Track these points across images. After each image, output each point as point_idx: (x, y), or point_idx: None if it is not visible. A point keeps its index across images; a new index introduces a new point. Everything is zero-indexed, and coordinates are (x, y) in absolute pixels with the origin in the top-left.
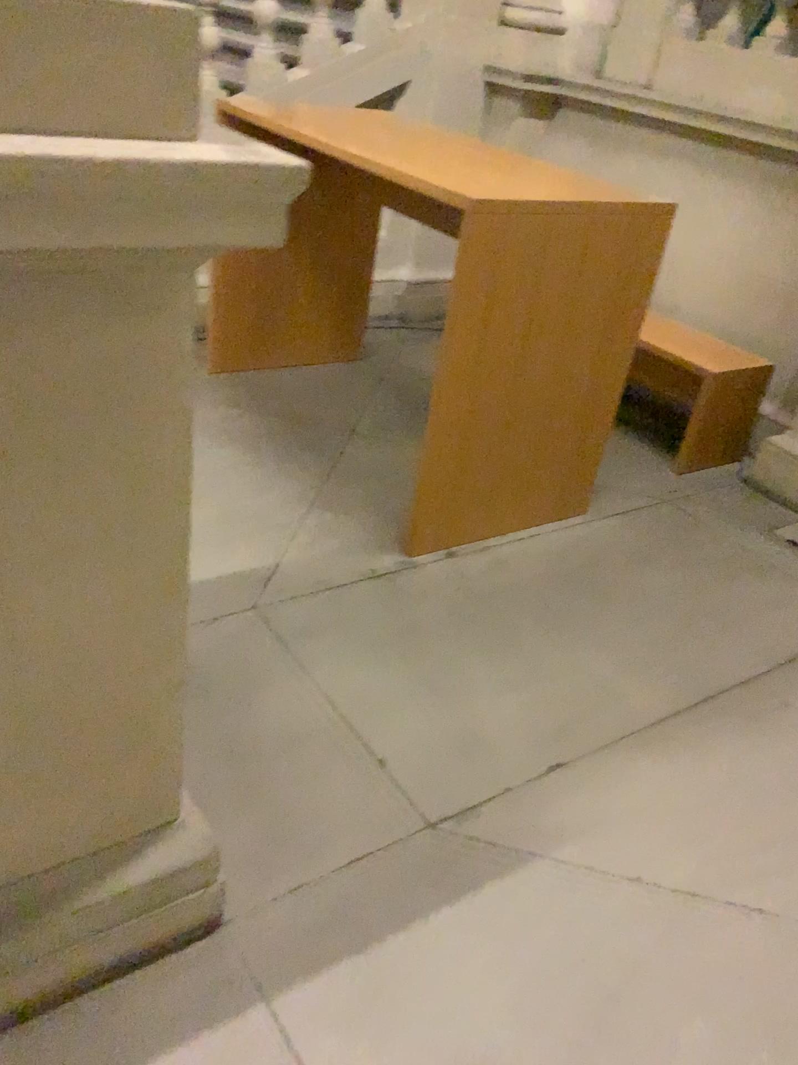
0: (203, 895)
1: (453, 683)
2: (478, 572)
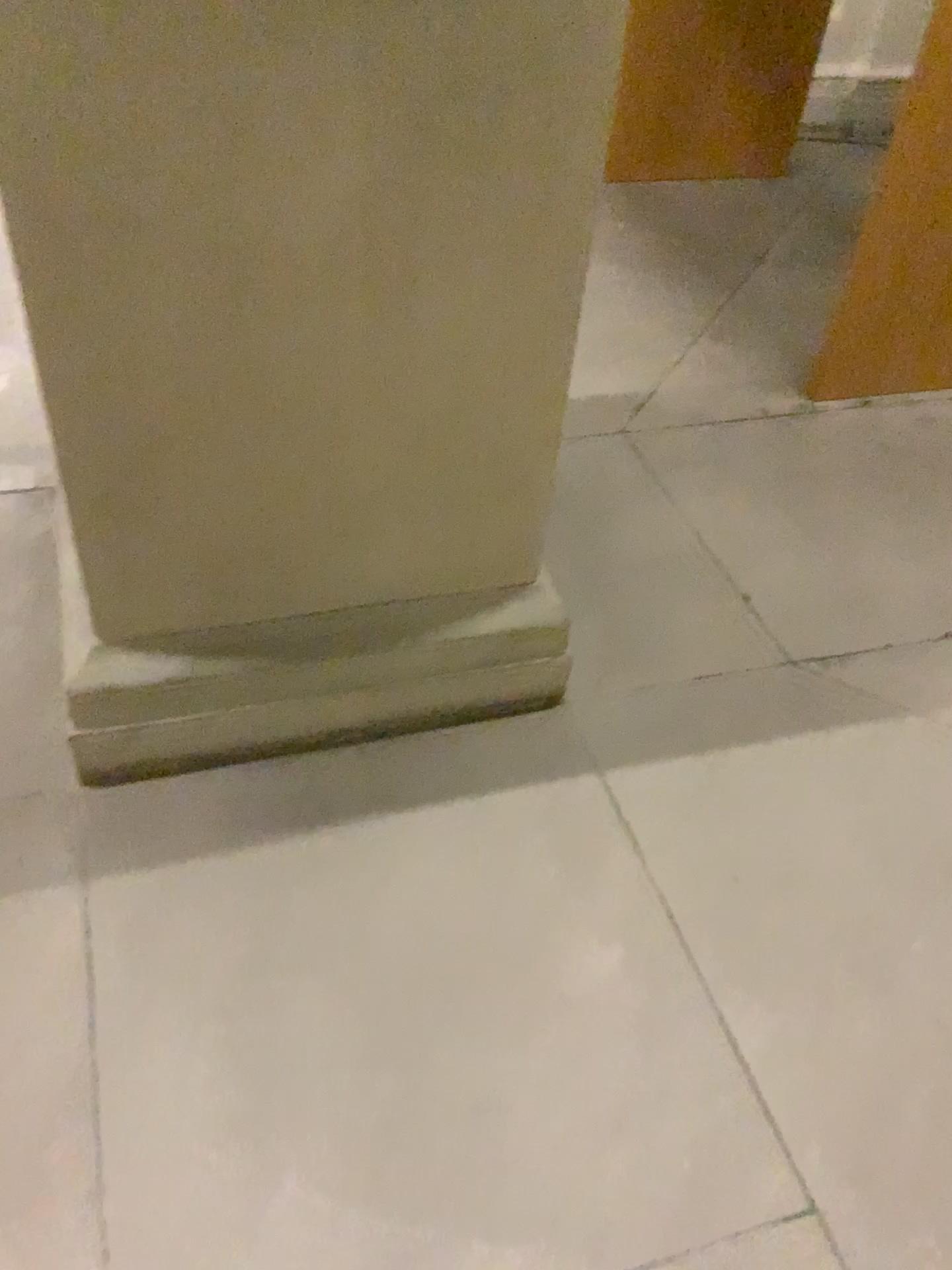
0: (551, 659)
1: (843, 525)
2: (893, 420)
